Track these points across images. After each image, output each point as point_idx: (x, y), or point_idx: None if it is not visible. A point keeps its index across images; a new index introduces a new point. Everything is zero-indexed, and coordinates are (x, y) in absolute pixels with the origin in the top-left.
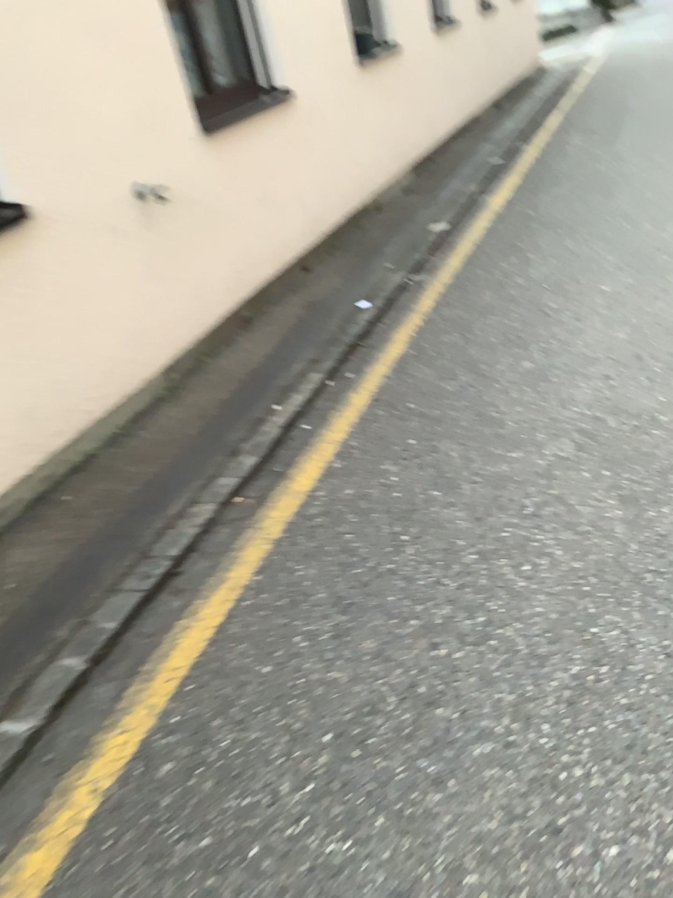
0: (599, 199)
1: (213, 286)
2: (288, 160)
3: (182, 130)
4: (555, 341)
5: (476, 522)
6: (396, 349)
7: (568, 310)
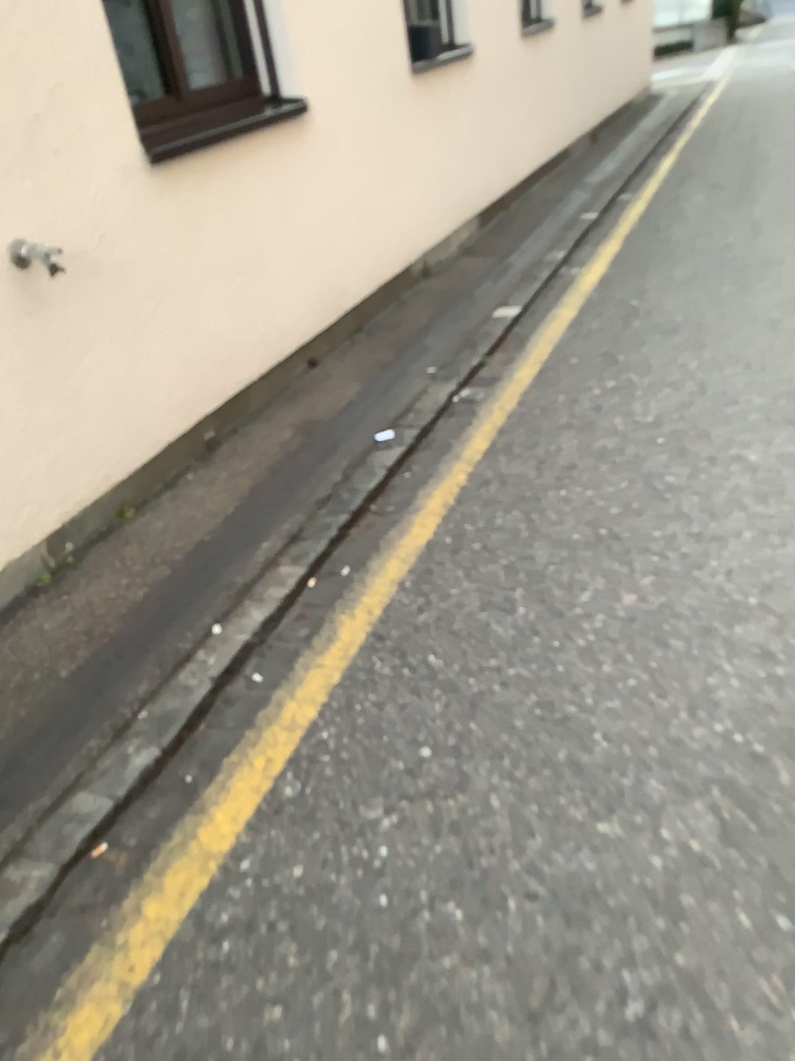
0: (735, 290)
1: (150, 399)
2: (294, 204)
3: (106, 155)
4: (675, 553)
5: (520, 1021)
6: (422, 527)
7: (696, 489)
